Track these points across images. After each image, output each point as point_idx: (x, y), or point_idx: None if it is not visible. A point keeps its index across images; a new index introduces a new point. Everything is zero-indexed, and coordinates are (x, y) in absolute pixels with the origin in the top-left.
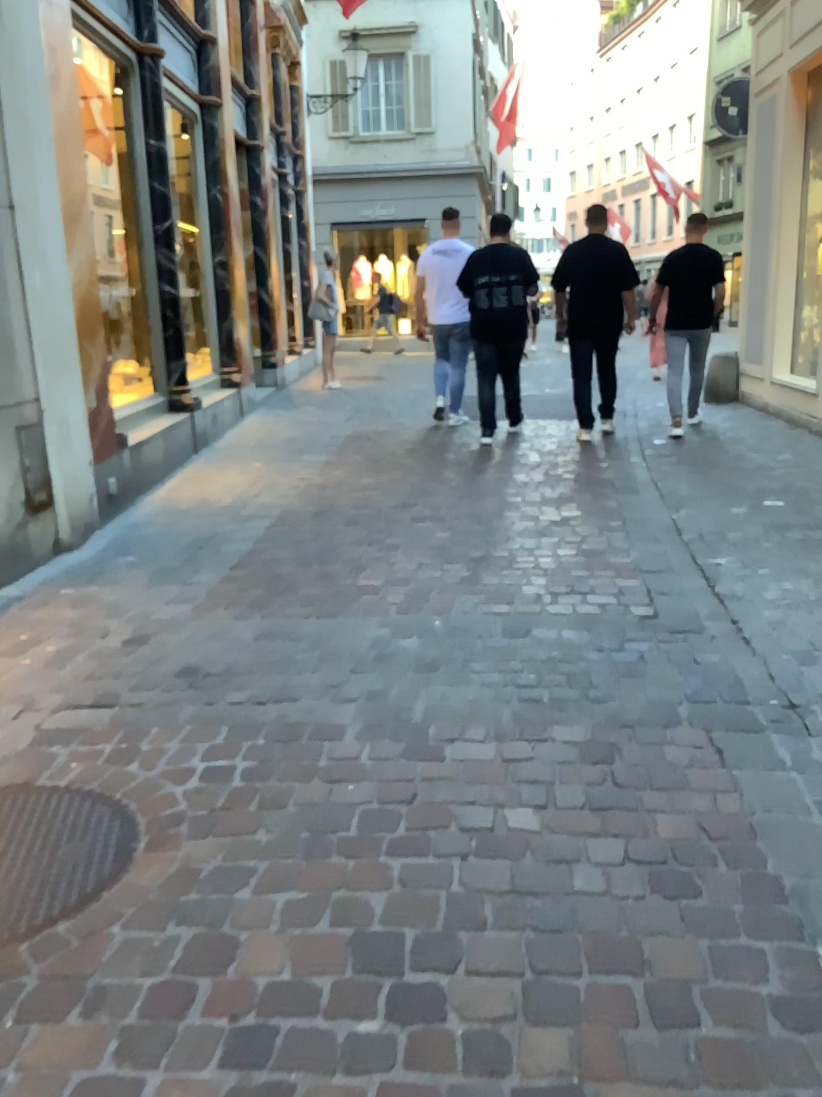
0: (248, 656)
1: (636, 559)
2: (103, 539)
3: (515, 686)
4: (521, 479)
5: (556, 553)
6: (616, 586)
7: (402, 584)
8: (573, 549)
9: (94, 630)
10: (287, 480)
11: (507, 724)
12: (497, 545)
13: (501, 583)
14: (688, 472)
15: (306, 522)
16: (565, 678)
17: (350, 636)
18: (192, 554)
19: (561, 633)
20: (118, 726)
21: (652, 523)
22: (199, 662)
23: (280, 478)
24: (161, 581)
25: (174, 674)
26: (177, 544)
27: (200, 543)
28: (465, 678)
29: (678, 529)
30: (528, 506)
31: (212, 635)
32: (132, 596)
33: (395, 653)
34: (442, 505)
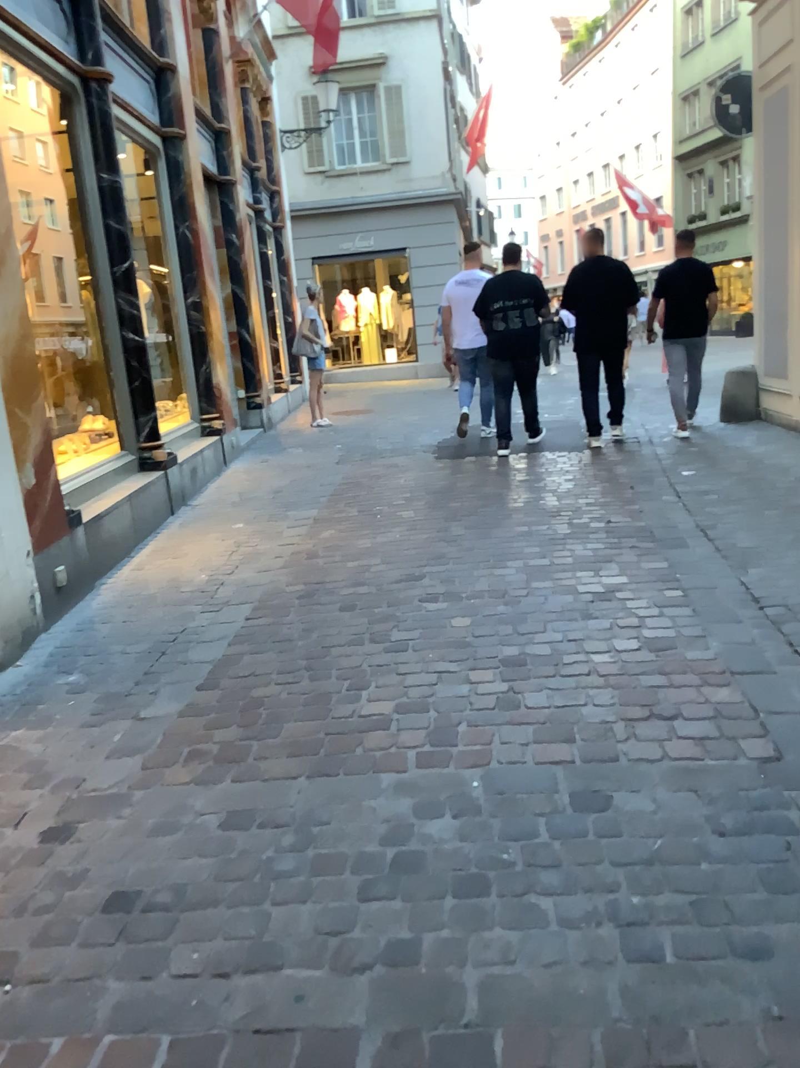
0: (211, 861)
1: (718, 650)
2: (45, 649)
3: (613, 918)
4: (544, 534)
5: (612, 646)
6: (707, 702)
7: (420, 708)
8: (632, 639)
9: (5, 814)
10: (271, 550)
11: (619, 1018)
12: (534, 636)
13: (549, 701)
14: (740, 515)
15: (292, 609)
16: (685, 895)
17: (355, 812)
18: (151, 669)
19: (653, 793)
20: (3, 1033)
21: (720, 593)
22: (142, 876)
23: (262, 547)
24: (108, 716)
25: (104, 903)
26: (135, 653)
27: (163, 649)
28: (533, 901)
29: (755, 599)
30: (561, 573)
31: (165, 817)
32: (66, 746)
33: (423, 846)
34: (455, 578)
